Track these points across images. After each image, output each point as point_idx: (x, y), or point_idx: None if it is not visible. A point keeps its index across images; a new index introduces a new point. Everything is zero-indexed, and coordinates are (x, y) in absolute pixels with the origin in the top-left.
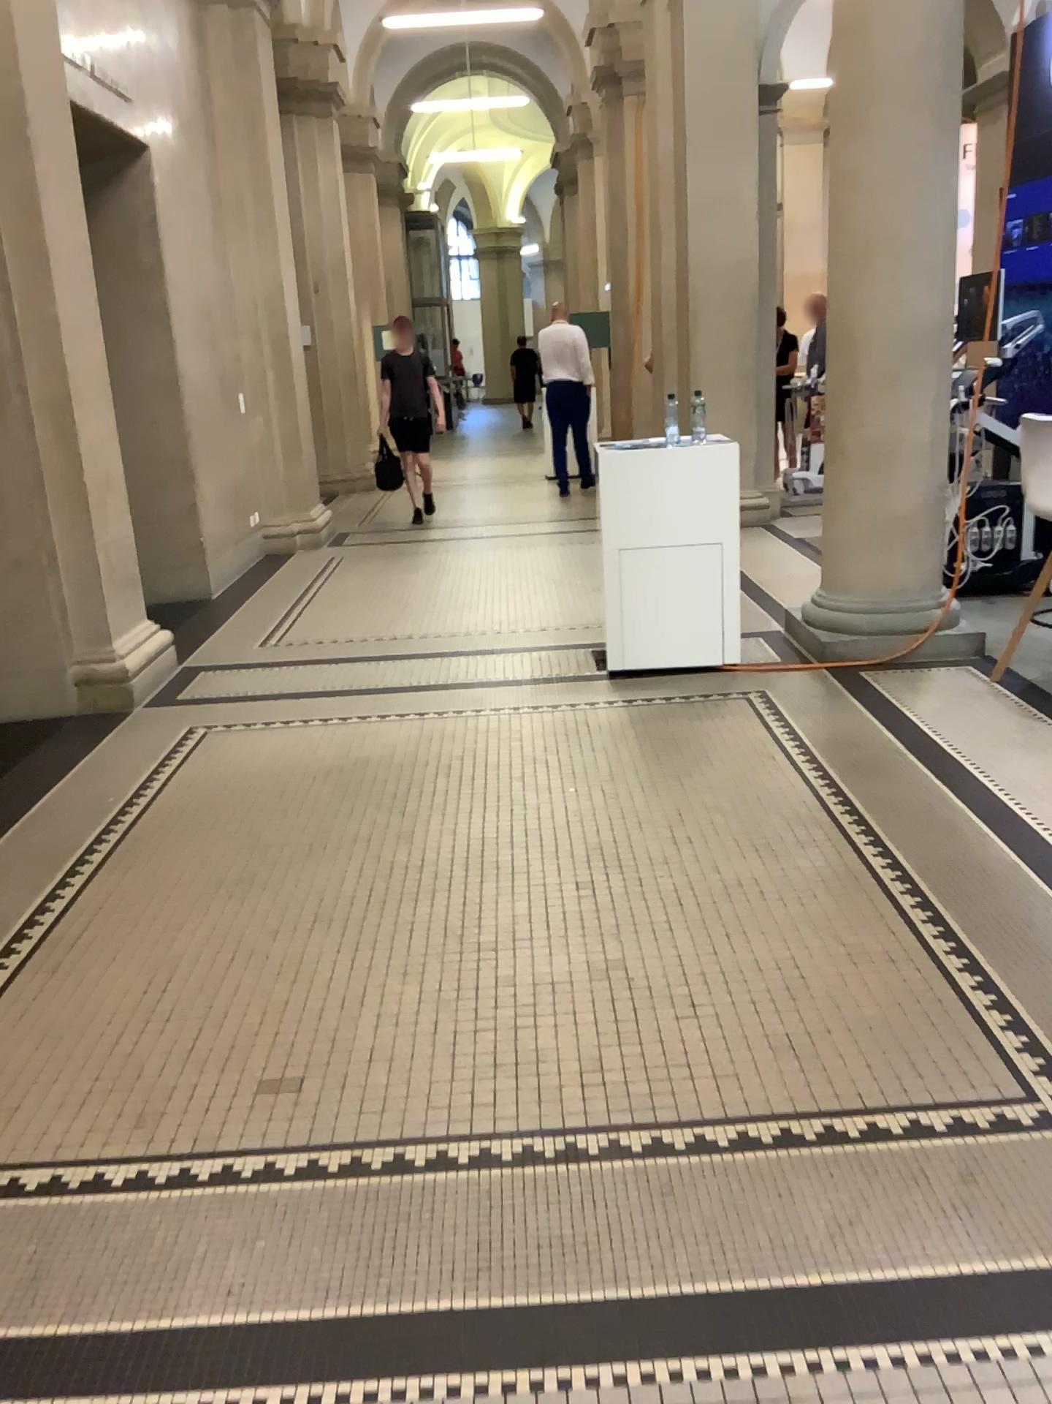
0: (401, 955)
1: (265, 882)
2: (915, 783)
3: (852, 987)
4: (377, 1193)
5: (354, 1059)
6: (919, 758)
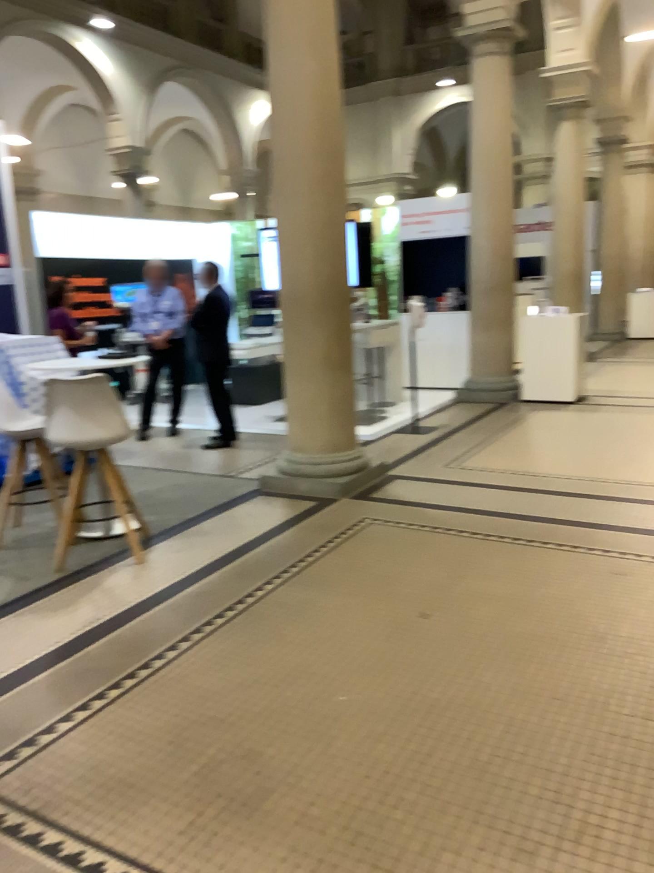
0: (555, 608)
1: (646, 686)
2: (141, 631)
3: (372, 554)
4: (584, 545)
5: (588, 574)
6: (93, 646)
